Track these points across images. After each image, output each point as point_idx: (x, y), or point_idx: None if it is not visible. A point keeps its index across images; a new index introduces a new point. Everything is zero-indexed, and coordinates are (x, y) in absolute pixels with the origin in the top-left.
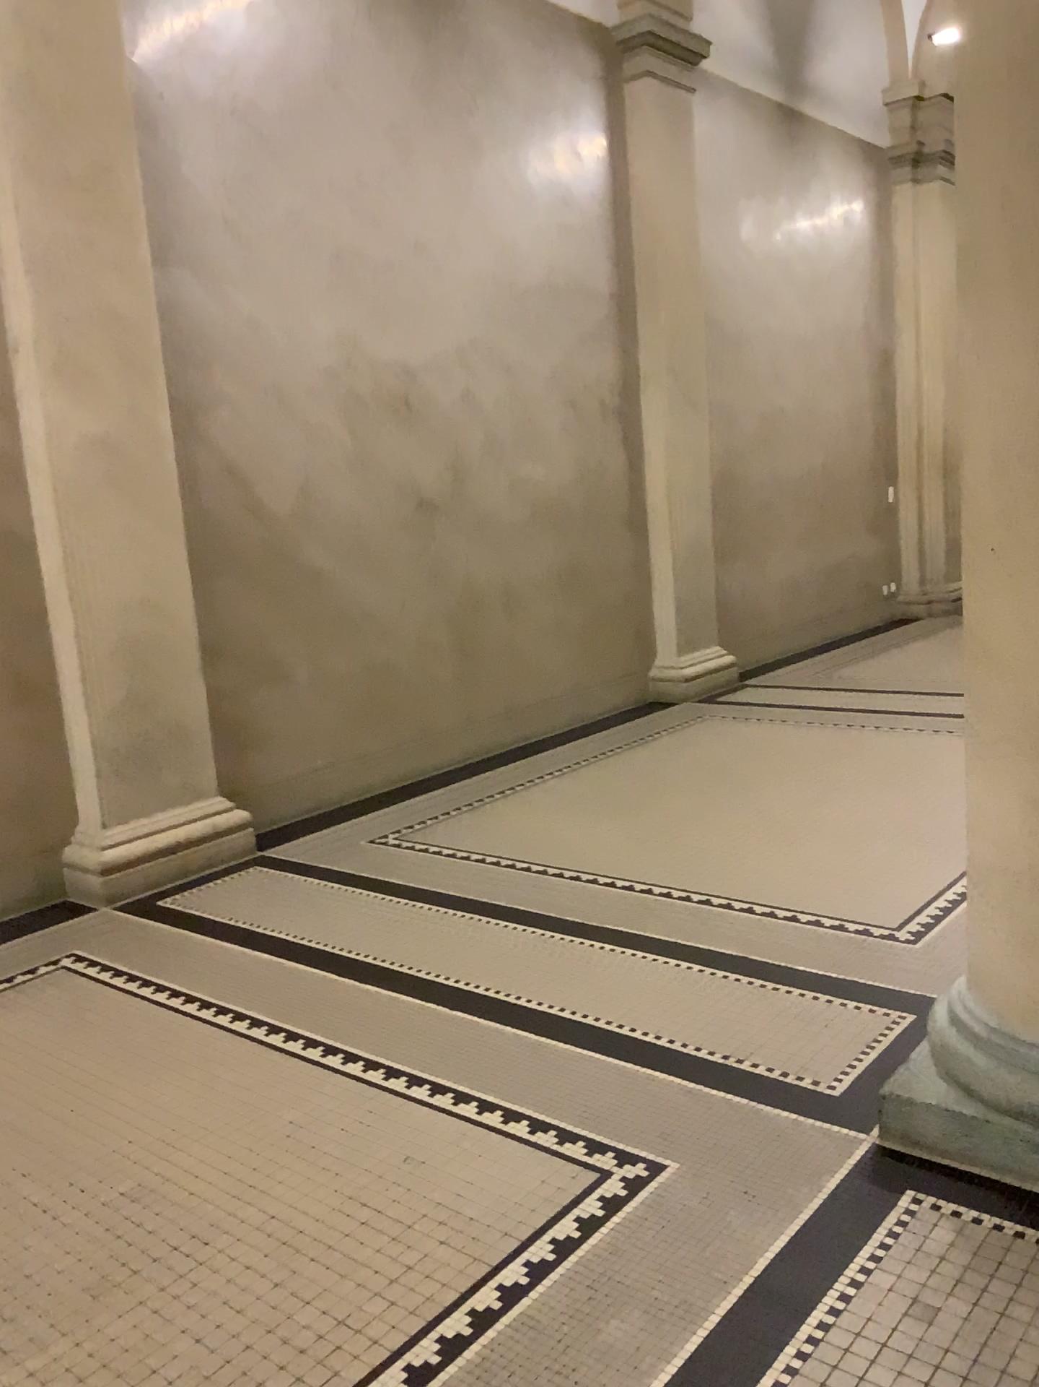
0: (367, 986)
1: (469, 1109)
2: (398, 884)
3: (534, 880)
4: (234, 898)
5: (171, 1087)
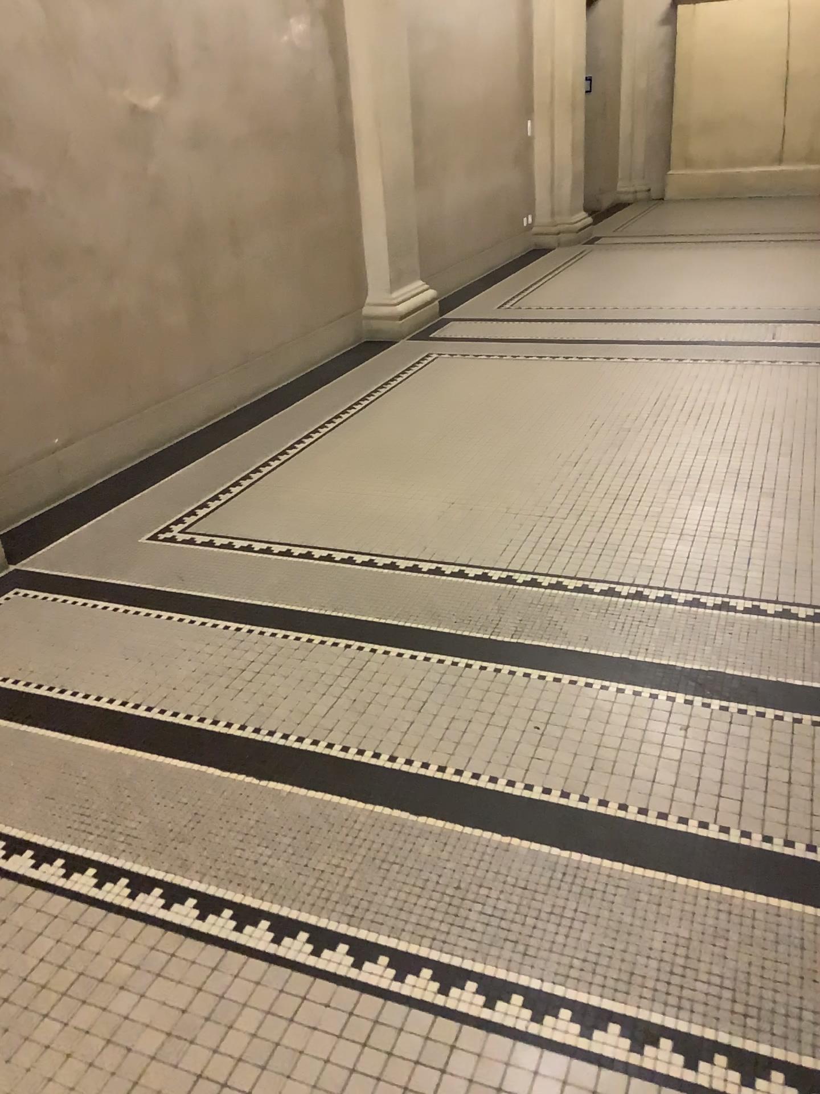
0: (267, 781)
1: (560, 1023)
2: (220, 596)
3: (384, 575)
4: (2, 639)
5: (49, 1059)
